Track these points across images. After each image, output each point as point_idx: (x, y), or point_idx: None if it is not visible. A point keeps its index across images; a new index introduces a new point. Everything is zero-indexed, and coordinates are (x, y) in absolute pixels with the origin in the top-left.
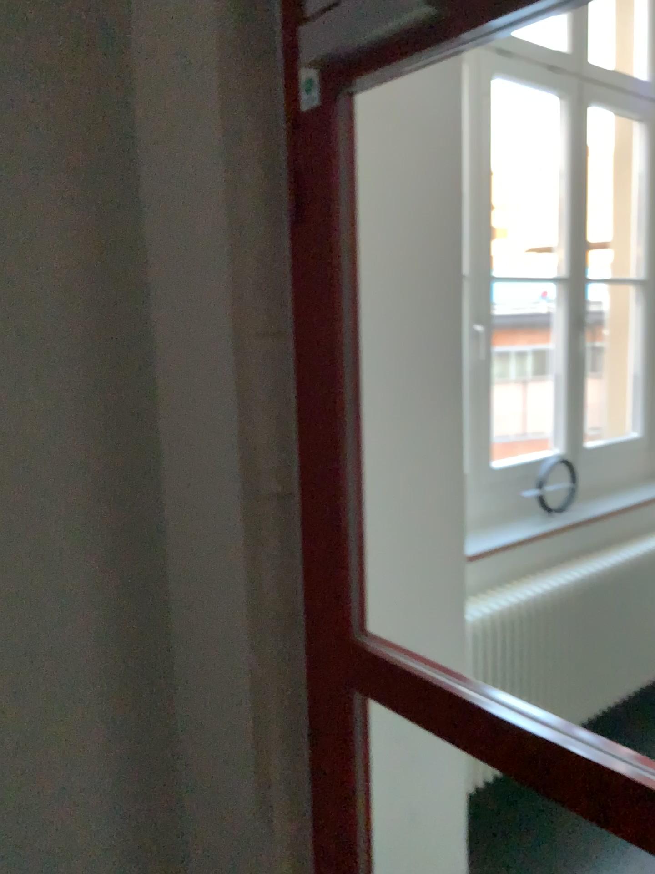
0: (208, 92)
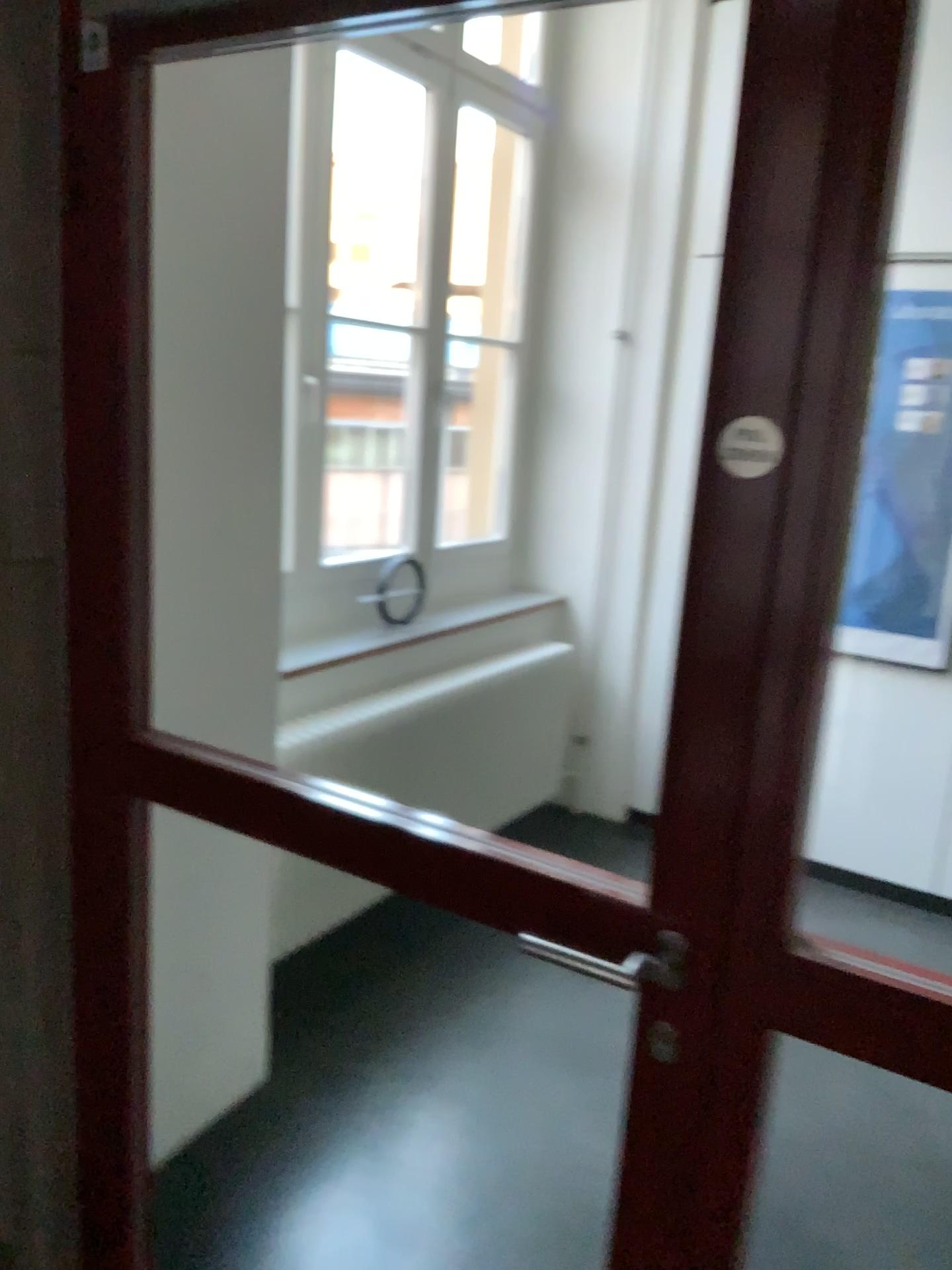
0: None
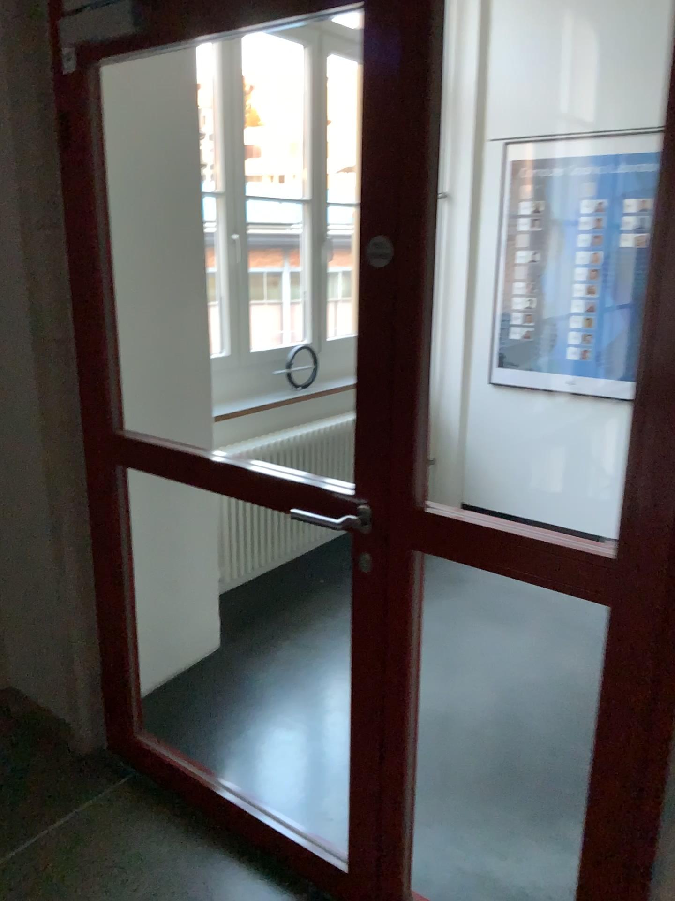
0: (3, 53)
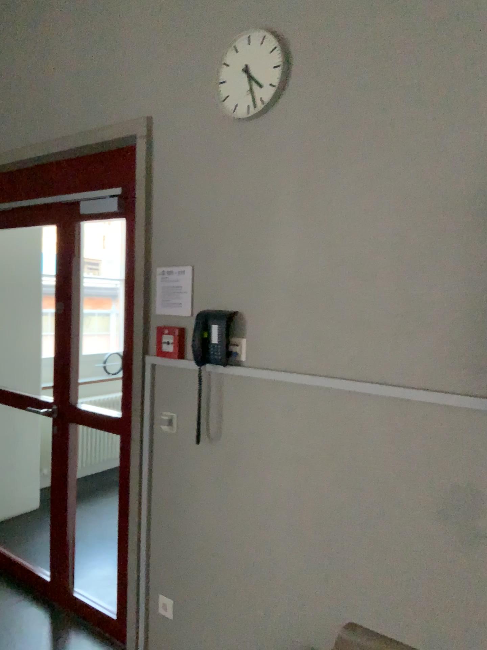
0: None
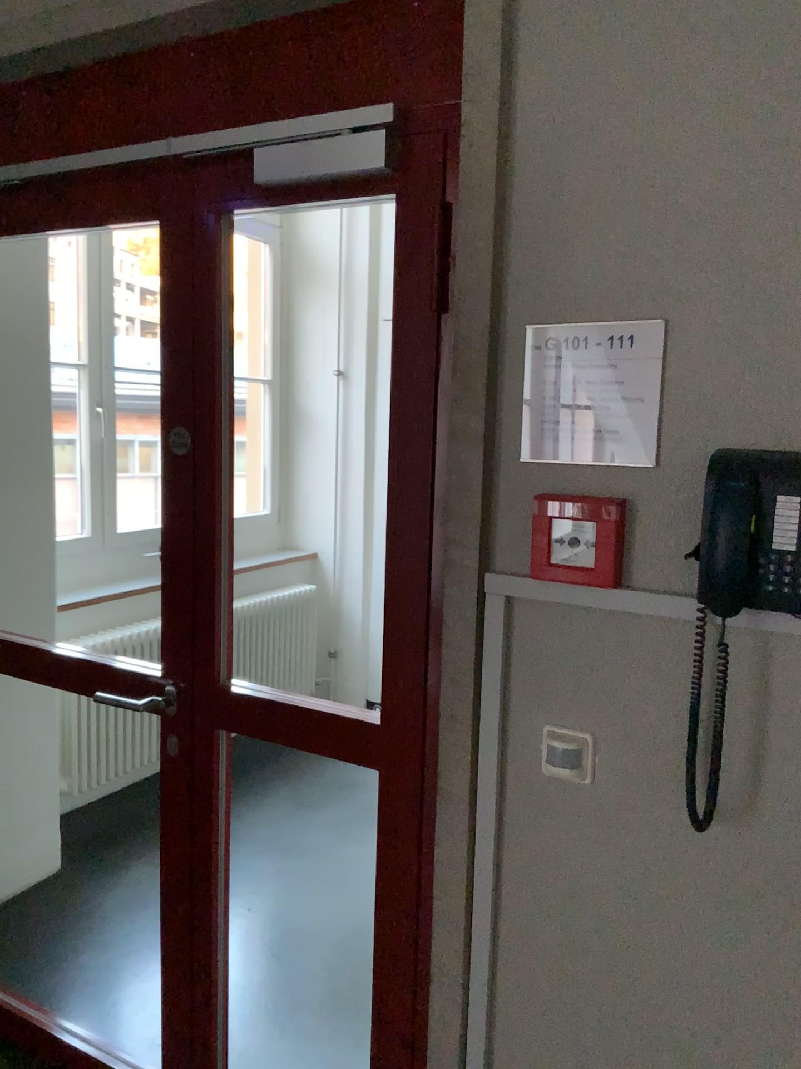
0: None
